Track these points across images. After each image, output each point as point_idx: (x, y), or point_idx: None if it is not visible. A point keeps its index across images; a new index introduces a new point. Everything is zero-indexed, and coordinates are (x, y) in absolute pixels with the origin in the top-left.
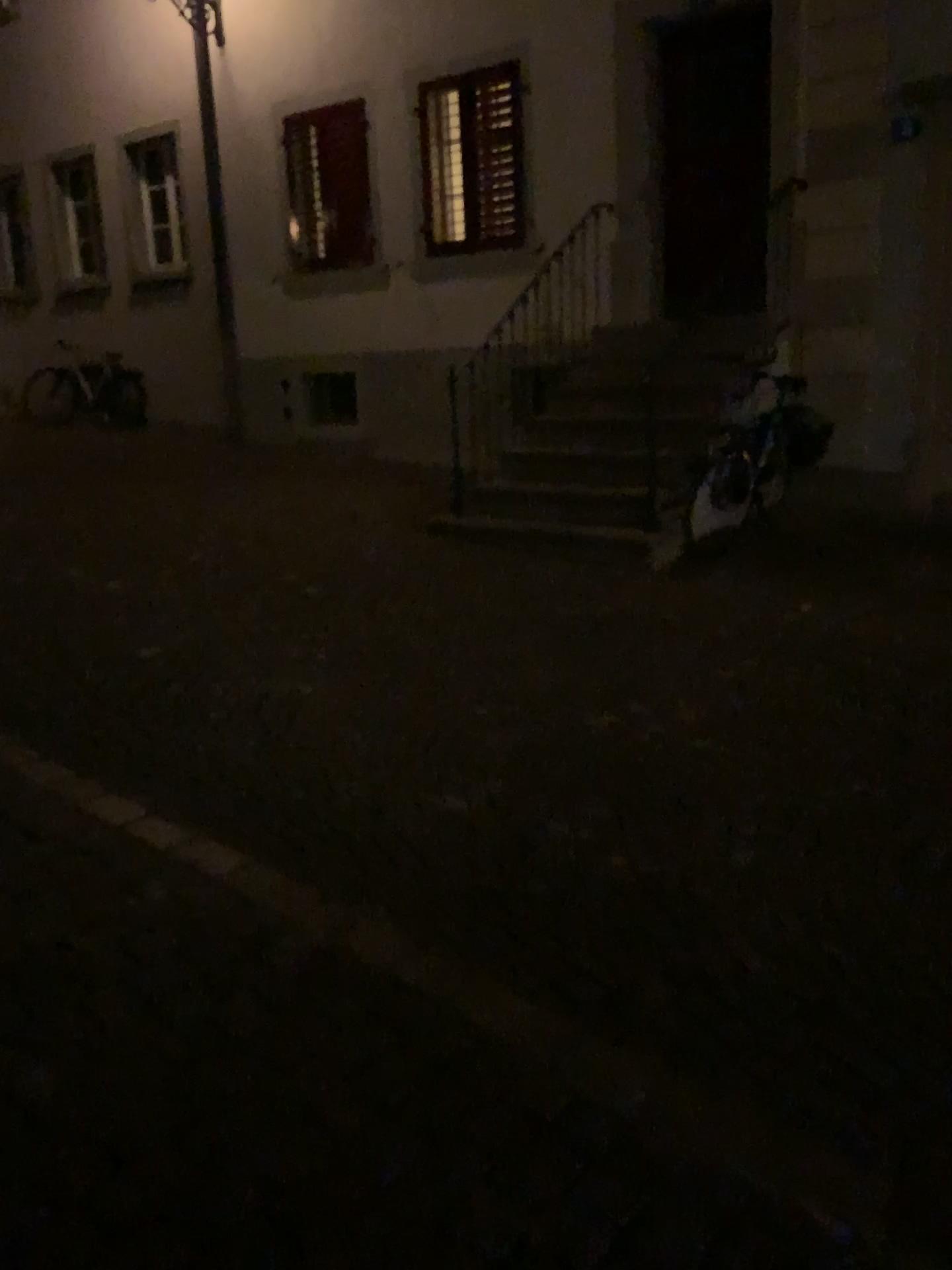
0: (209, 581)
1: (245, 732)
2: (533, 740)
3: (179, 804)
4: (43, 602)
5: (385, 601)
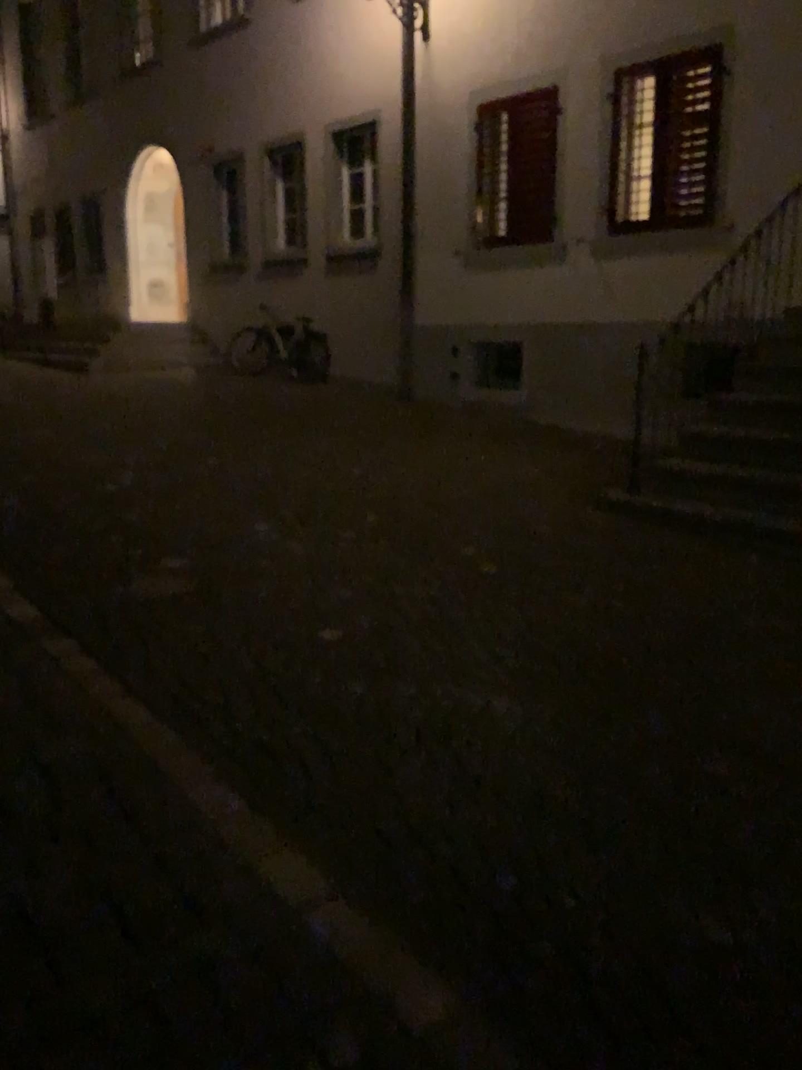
0: (387, 554)
1: (437, 769)
2: (796, 831)
3: (366, 885)
4: (226, 565)
5: (572, 596)
